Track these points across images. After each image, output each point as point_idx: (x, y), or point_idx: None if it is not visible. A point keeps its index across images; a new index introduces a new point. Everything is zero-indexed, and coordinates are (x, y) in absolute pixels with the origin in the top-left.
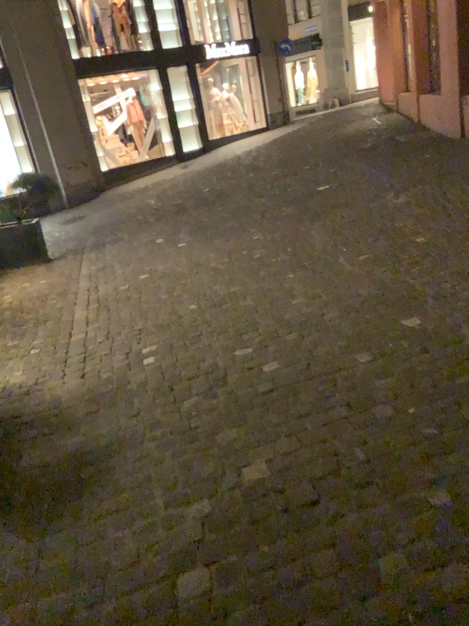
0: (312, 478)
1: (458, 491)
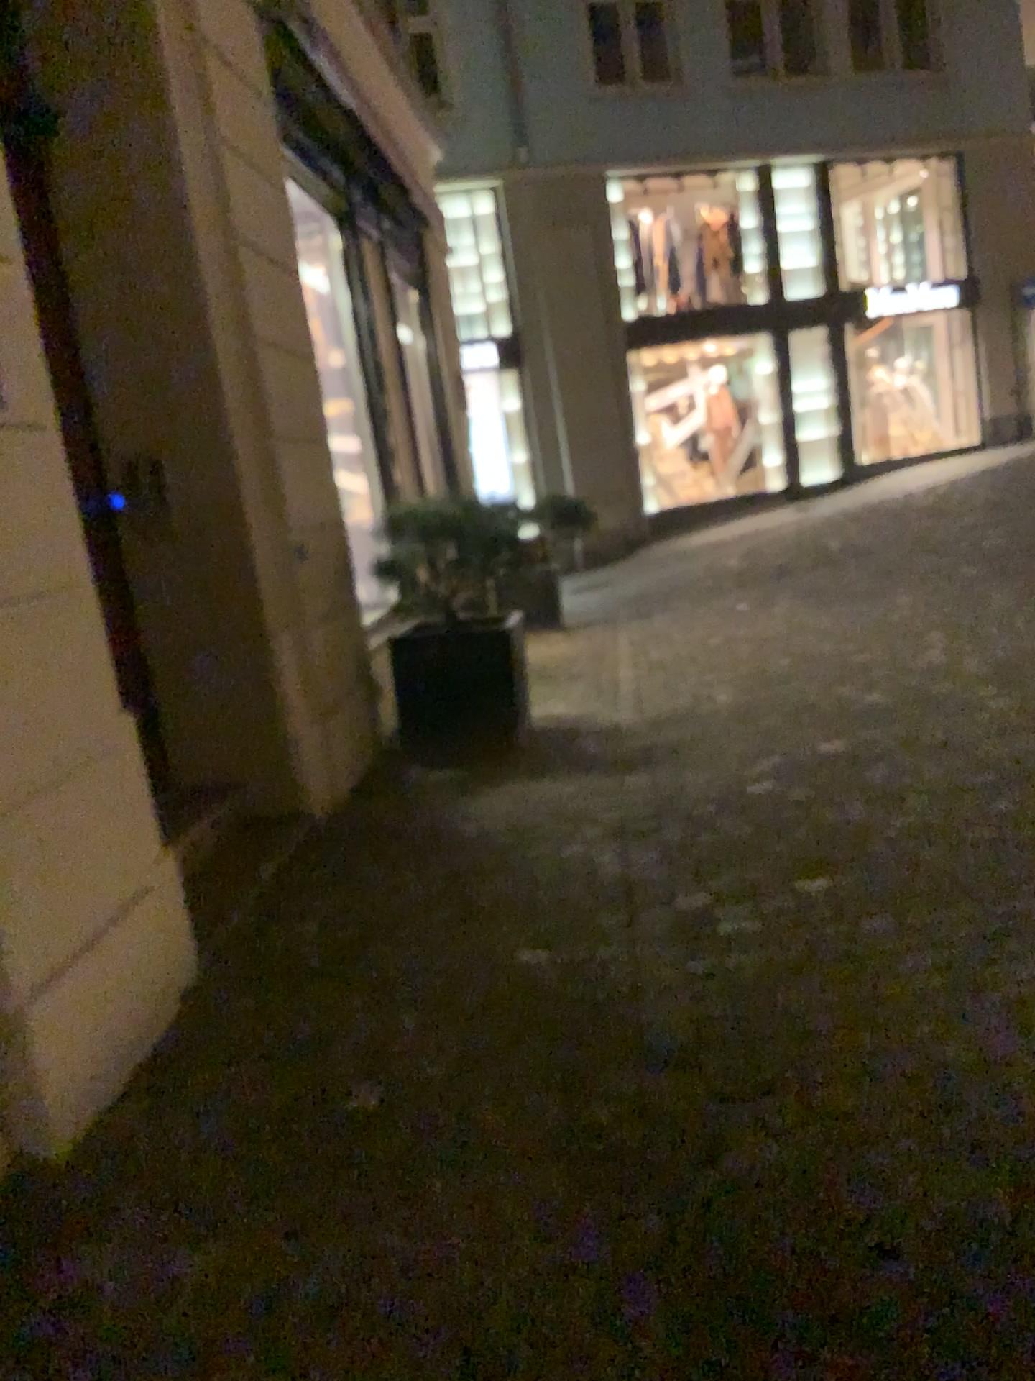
0: (888, 746)
1: (1019, 745)
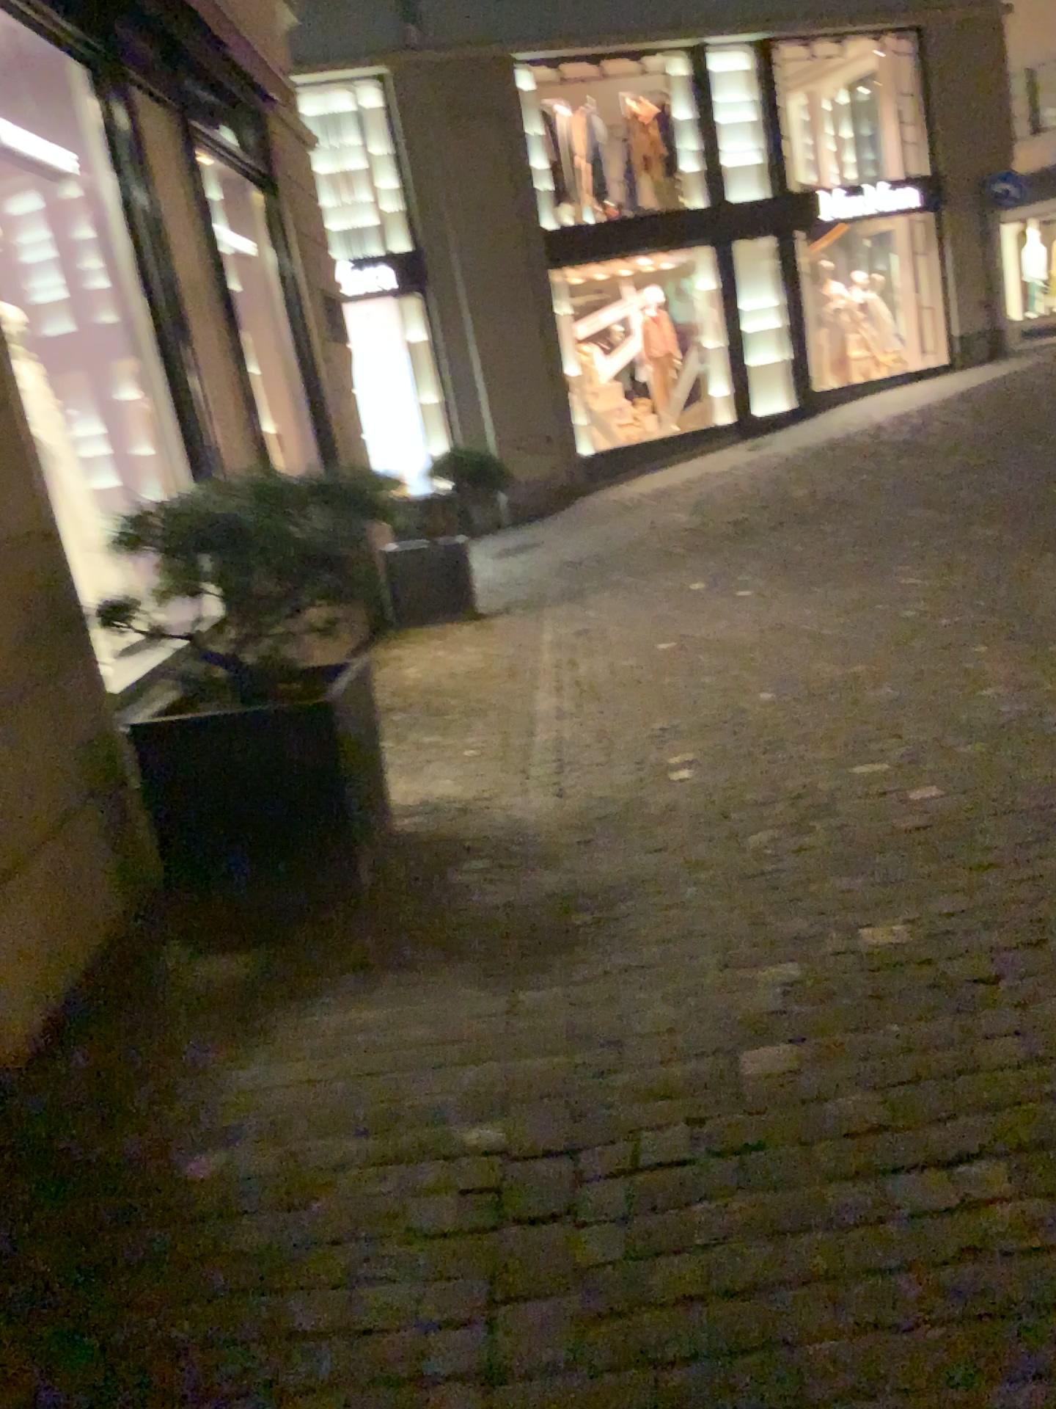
0: (989, 947)
1: None
